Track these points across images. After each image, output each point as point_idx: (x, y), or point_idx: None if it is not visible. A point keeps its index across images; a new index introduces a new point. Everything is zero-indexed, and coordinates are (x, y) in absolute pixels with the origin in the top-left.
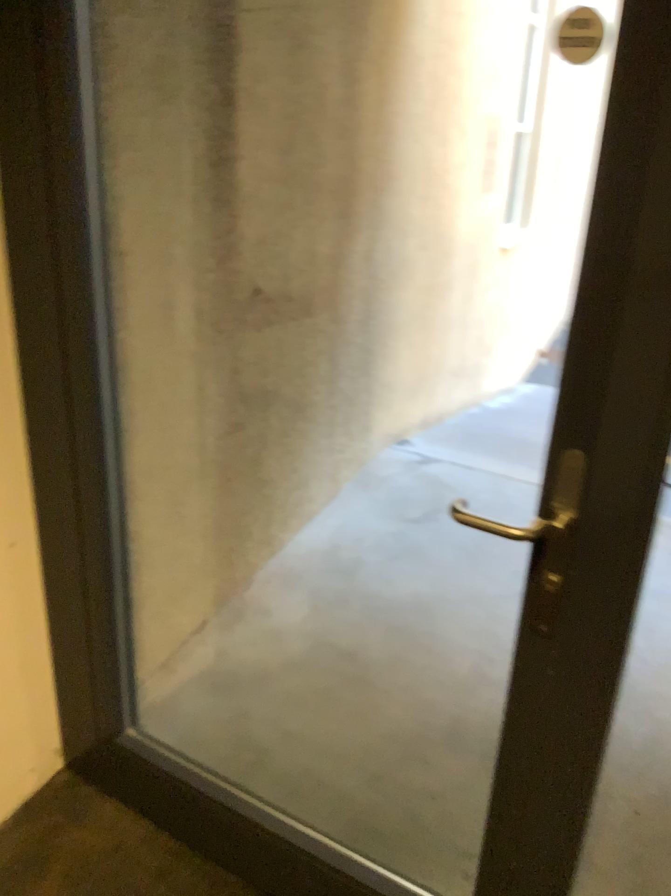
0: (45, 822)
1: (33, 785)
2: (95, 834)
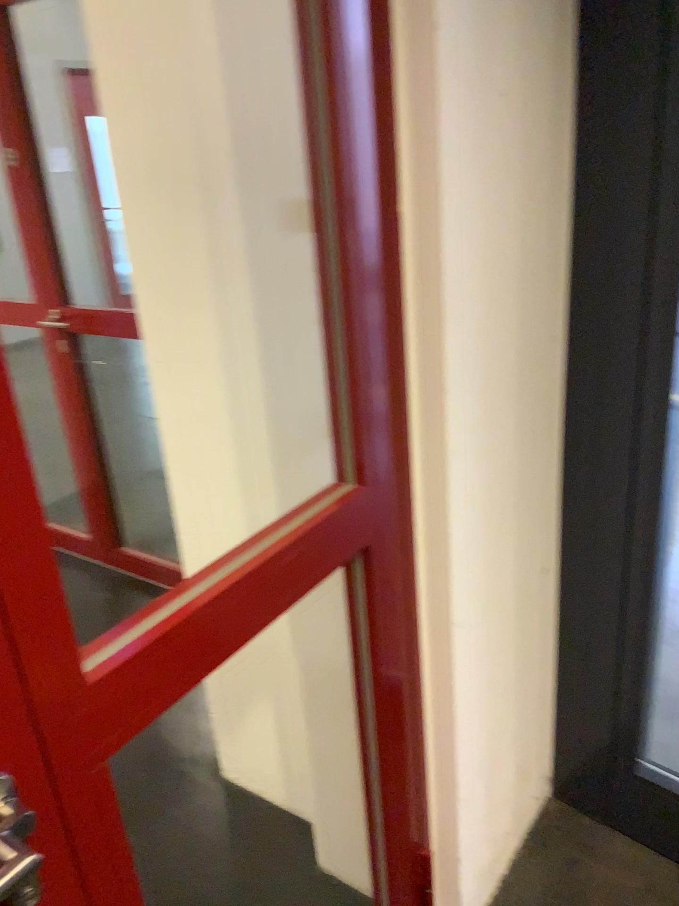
0: (565, 852)
1: (540, 812)
2: (622, 869)
